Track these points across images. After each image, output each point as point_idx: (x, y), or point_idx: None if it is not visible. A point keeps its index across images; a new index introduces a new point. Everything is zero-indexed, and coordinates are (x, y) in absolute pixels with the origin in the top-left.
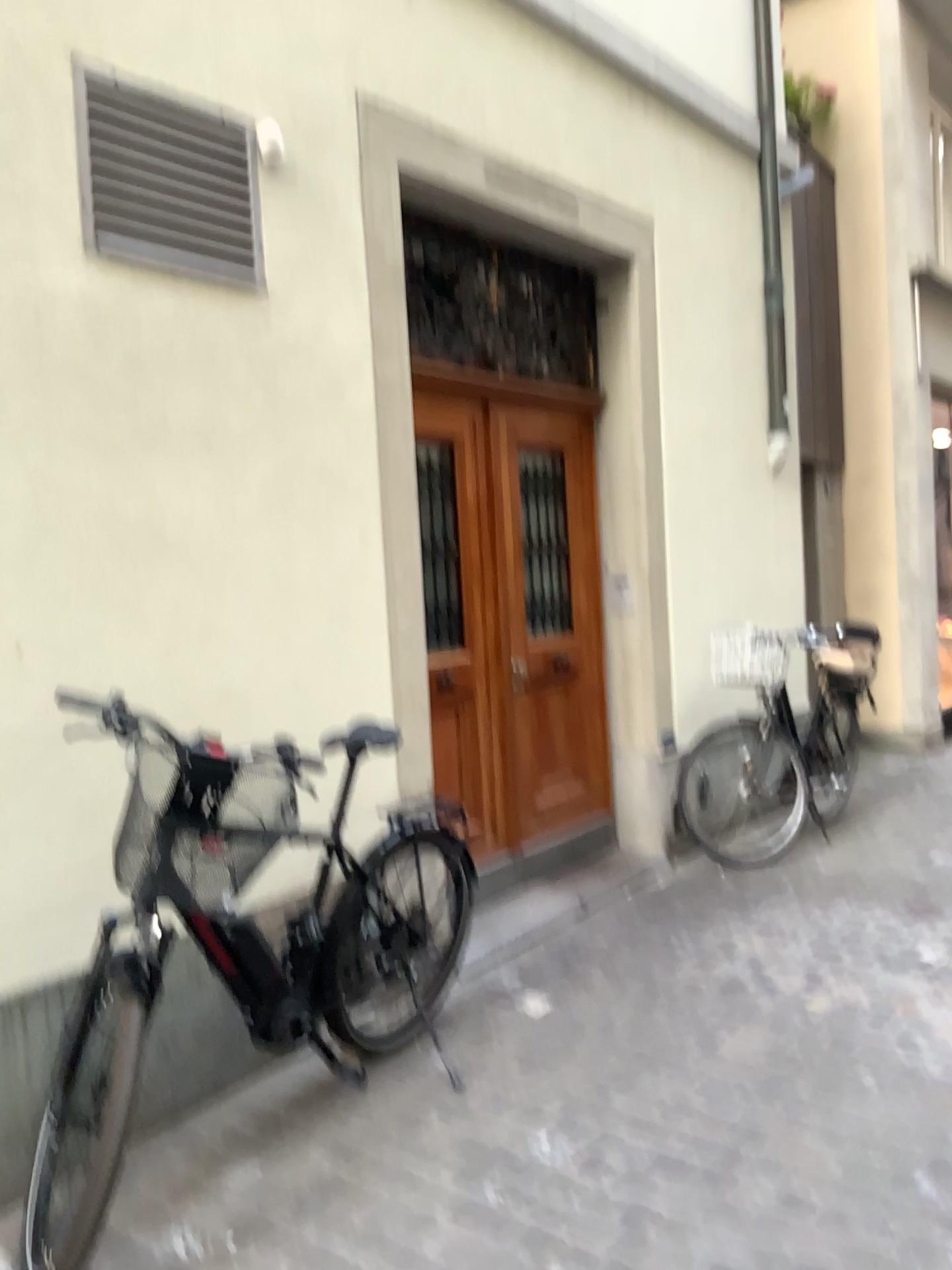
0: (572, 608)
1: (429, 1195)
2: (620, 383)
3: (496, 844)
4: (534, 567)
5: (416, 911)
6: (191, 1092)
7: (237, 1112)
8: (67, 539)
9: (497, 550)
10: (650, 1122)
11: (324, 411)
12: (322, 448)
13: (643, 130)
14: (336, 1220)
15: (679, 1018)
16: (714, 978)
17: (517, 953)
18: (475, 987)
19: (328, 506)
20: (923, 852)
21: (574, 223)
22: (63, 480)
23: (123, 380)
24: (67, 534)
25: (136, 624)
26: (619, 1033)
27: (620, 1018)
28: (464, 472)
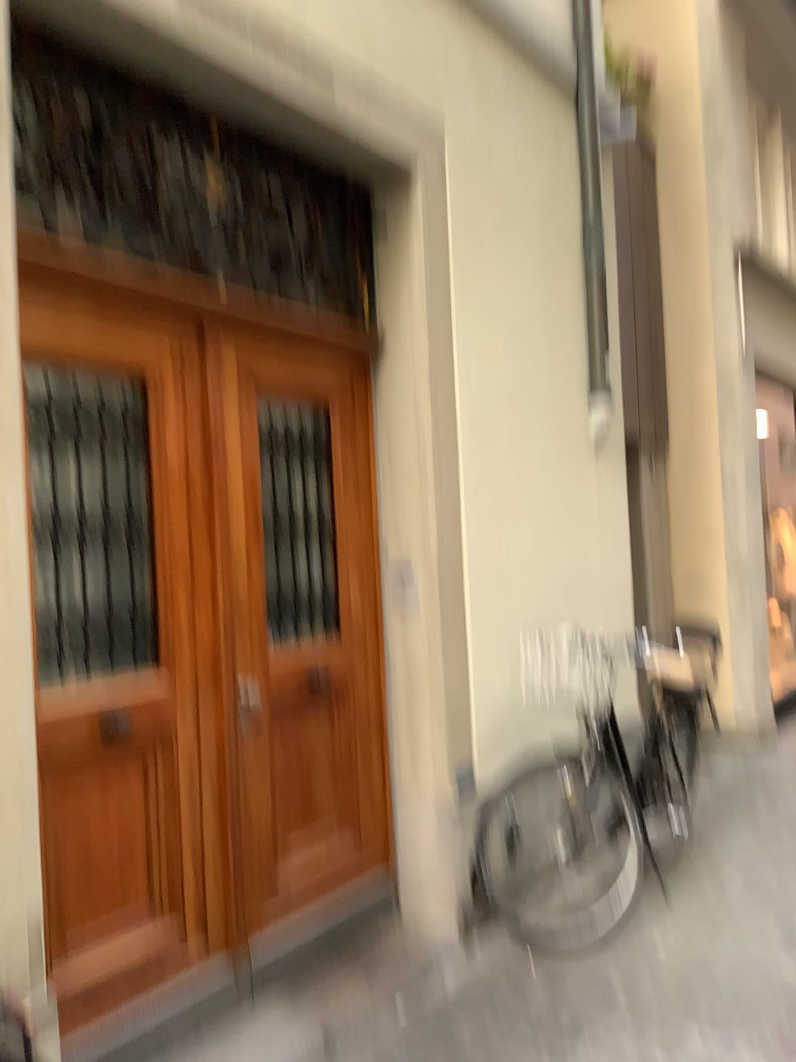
0: (336, 607)
1: None
2: (401, 324)
3: (208, 944)
4: (278, 553)
5: None
6: None
7: None
8: None
9: (217, 531)
10: None
11: None
12: None
13: (429, 21)
14: None
15: None
16: None
17: None
18: None
19: None
20: (788, 921)
21: (328, 106)
22: None
23: None
24: None
25: None
26: None
27: None
28: (165, 422)
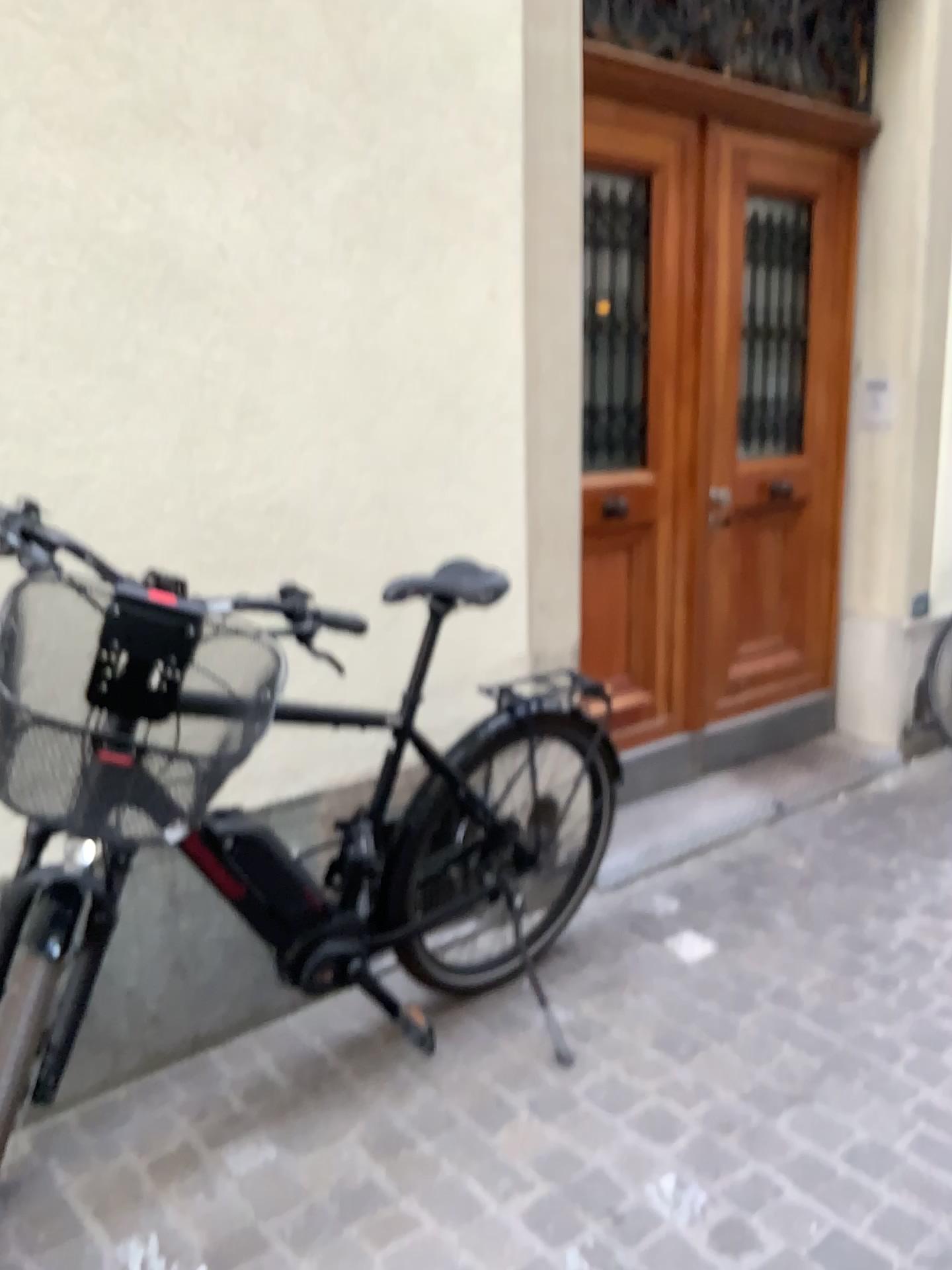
0: (805, 422)
1: (484, 1234)
2: (907, 104)
3: (674, 717)
4: (757, 362)
5: (546, 804)
6: (221, 1013)
7: (273, 1049)
8: (28, 271)
9: (706, 336)
10: (823, 1169)
11: (446, 106)
12: (441, 163)
13: None
14: (348, 1253)
15: (889, 995)
16: (946, 937)
17: (681, 862)
18: (617, 905)
19: (446, 249)
20: None
21: None
22: (20, 180)
23: (119, 29)
24: (28, 263)
25: (143, 403)
26: (799, 1006)
27: (804, 982)
28: (668, 224)
